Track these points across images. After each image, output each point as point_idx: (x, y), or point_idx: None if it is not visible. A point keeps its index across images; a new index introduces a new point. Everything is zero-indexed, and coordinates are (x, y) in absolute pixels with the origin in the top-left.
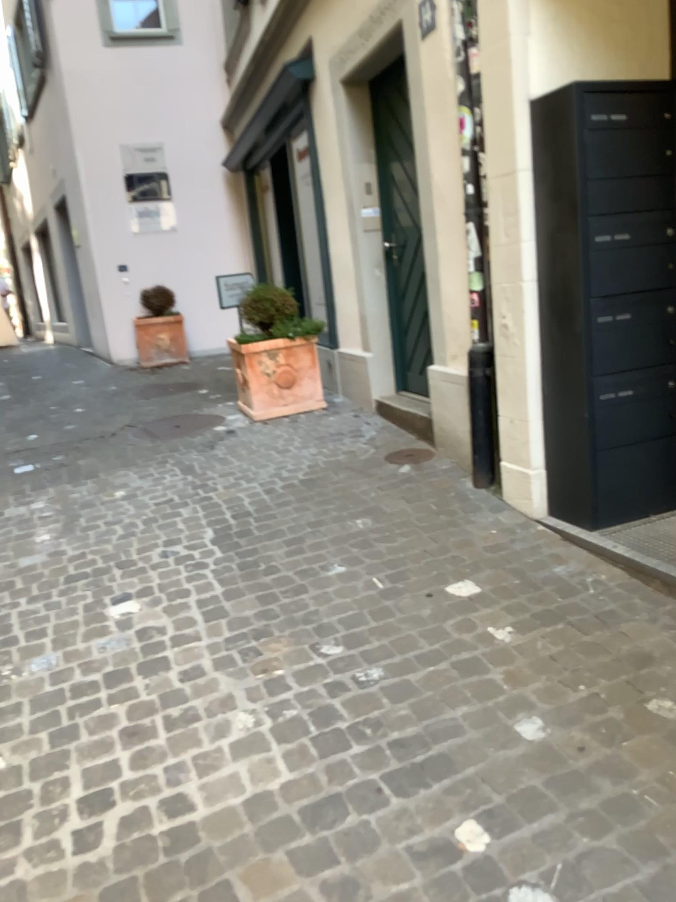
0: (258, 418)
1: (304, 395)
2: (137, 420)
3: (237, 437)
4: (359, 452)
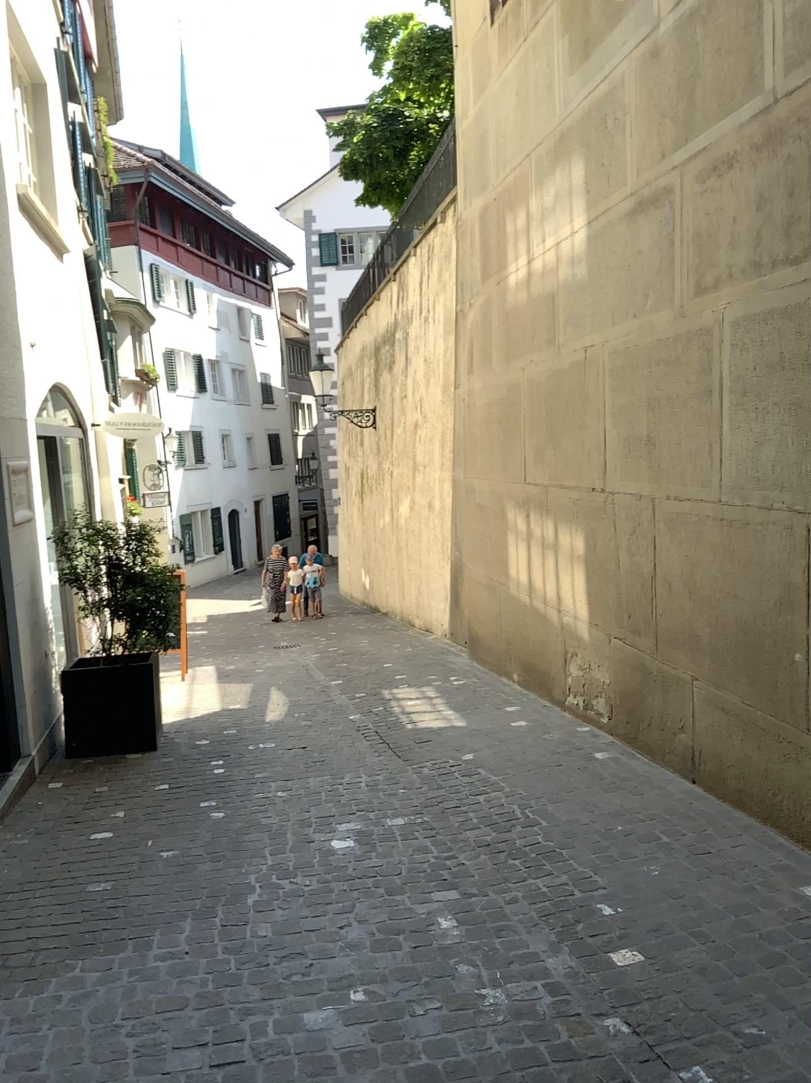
0: None
1: None
2: None
3: None
4: None
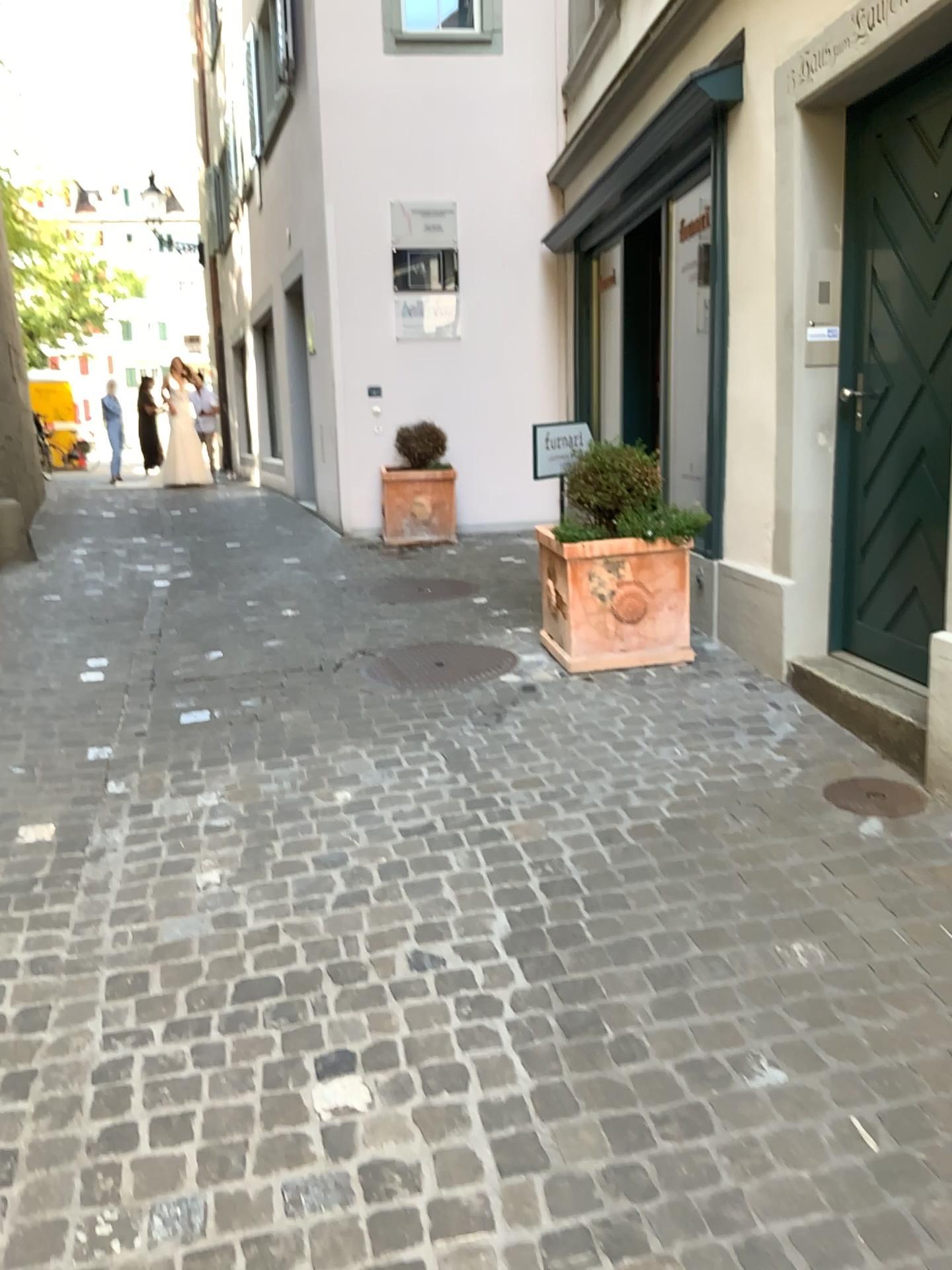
0: (579, 670)
1: (661, 640)
2: (377, 646)
3: (546, 706)
4: (772, 772)
